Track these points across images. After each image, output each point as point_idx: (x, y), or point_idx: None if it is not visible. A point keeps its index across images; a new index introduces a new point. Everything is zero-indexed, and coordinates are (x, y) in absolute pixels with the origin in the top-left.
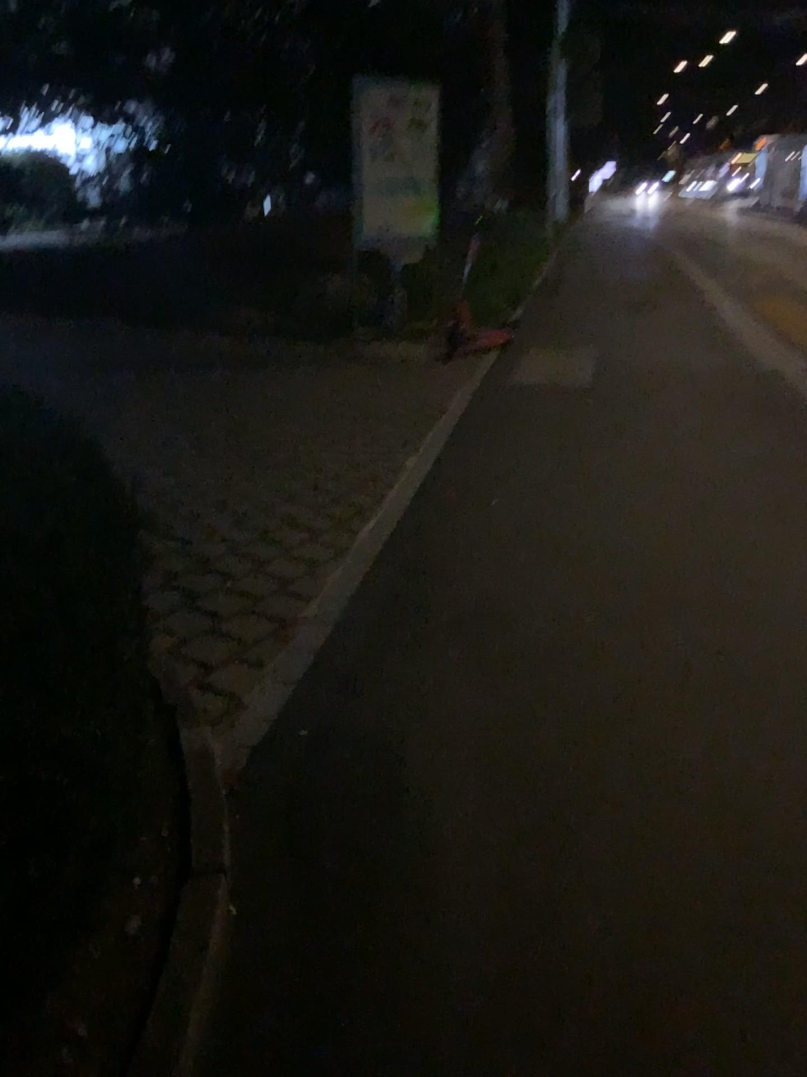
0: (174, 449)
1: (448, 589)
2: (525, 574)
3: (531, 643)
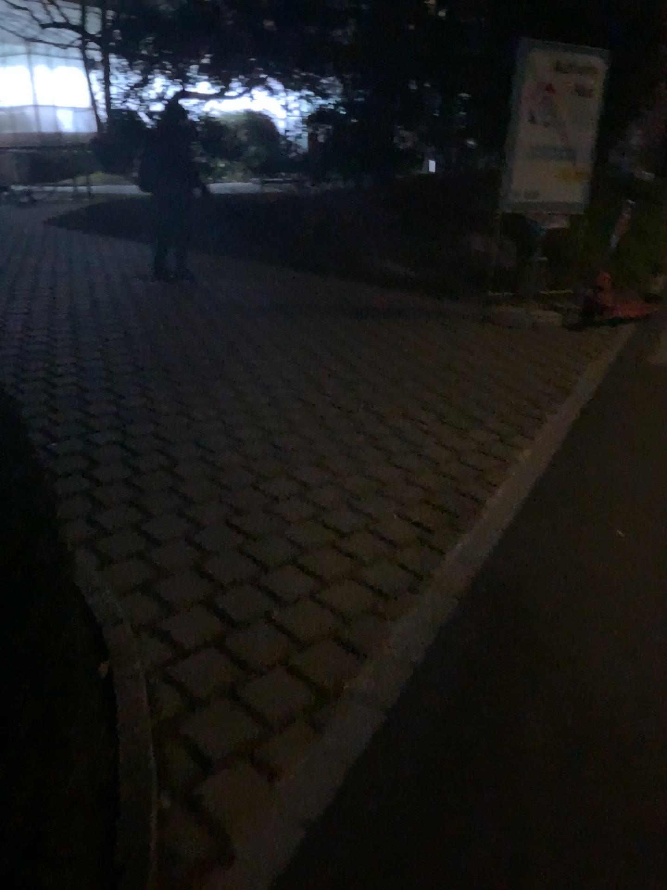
0: (288, 412)
1: (556, 668)
2: (661, 658)
3: (666, 800)
